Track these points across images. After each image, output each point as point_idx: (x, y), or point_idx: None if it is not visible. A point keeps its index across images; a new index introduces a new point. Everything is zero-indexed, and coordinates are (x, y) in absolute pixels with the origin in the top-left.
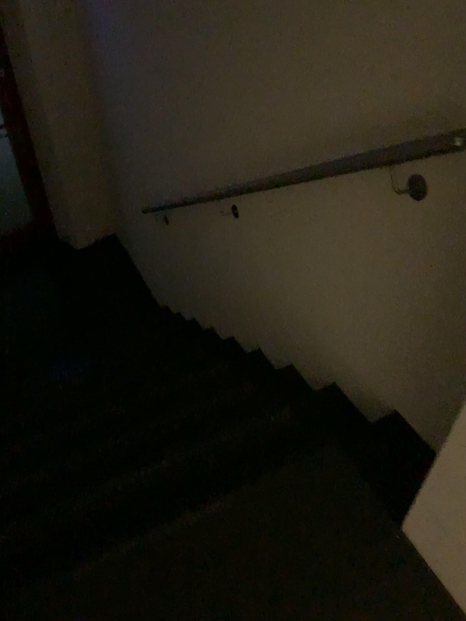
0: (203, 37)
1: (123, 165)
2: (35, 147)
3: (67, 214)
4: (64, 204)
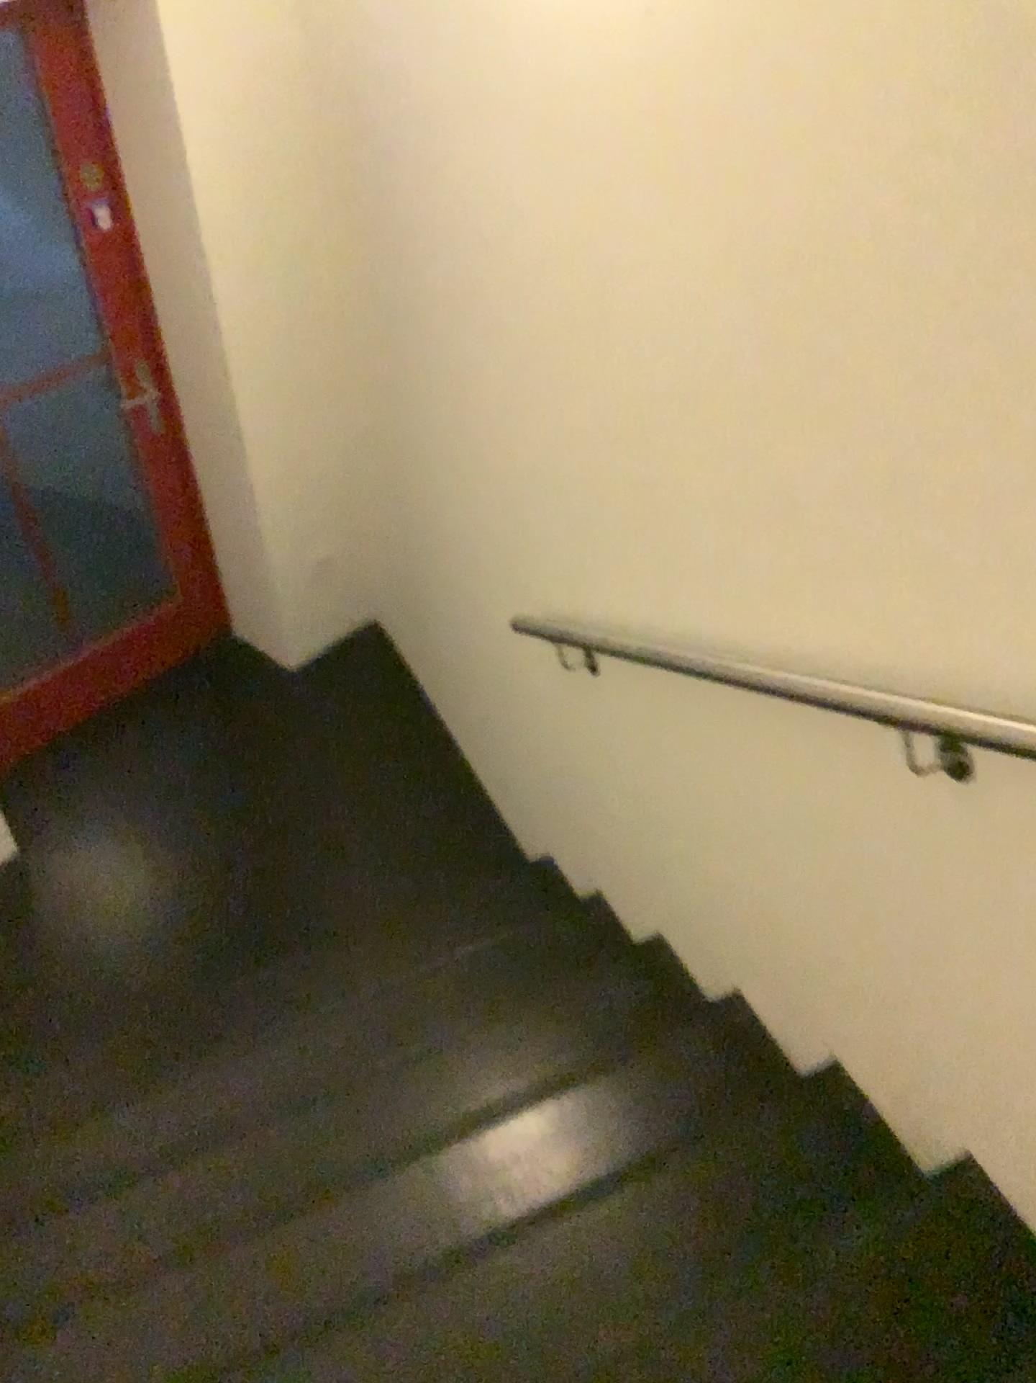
0: (910, 198)
1: (433, 471)
2: (182, 409)
3: (259, 578)
4: (251, 552)
